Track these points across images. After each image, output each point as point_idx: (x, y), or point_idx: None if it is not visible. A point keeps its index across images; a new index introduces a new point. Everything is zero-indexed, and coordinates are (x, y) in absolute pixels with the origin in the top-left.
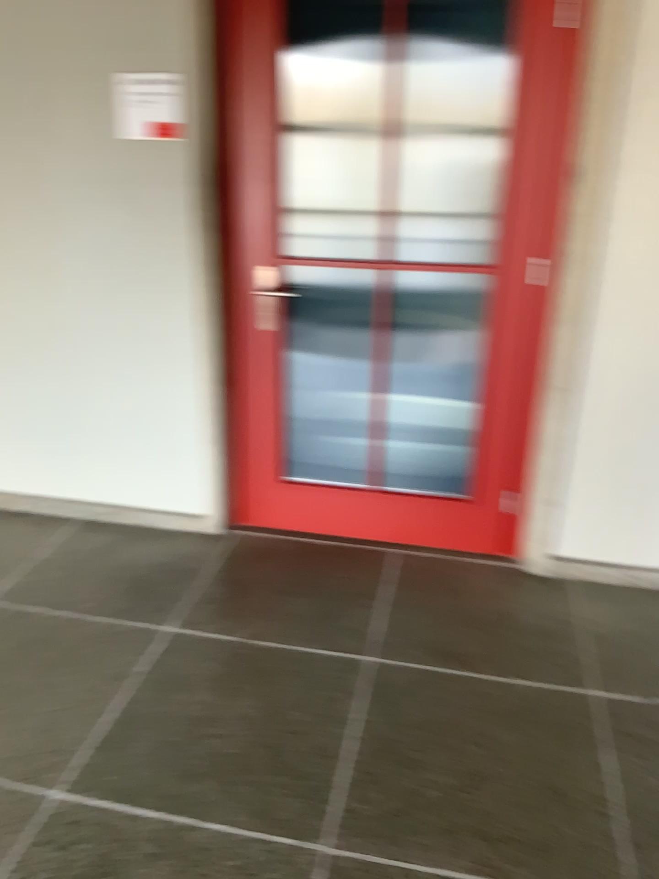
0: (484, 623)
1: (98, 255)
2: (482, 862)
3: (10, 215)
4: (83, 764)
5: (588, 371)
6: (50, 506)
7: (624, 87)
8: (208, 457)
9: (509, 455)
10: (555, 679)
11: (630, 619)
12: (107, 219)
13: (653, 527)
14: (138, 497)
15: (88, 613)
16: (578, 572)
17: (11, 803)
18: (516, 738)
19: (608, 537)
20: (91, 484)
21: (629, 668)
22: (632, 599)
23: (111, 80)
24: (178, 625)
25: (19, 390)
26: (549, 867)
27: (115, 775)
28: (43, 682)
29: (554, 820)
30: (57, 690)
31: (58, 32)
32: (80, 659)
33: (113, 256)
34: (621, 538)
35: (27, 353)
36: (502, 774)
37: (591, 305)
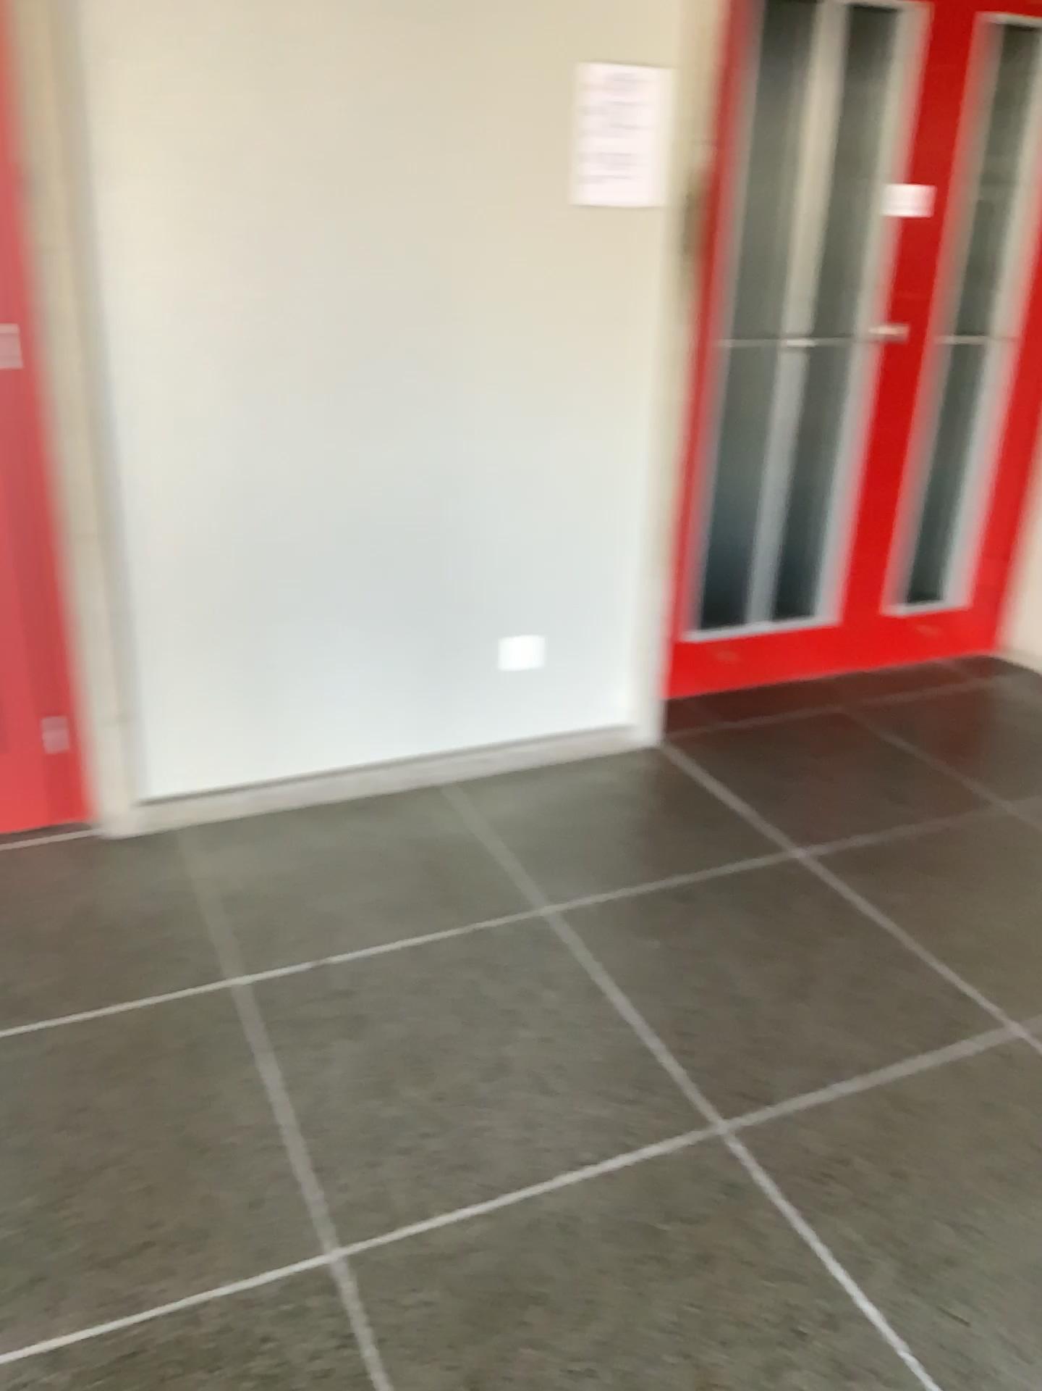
0: (48, 938)
1: None
2: (99, 1301)
3: None
4: None
5: (124, 500)
6: None
7: (69, 33)
8: None
9: (33, 657)
10: (175, 981)
11: (271, 859)
12: None
13: (277, 717)
14: None
15: None
16: (187, 813)
17: None
18: (126, 1092)
19: (218, 749)
20: None
21: (279, 928)
22: (269, 829)
23: None
24: None
25: None
26: (204, 1255)
27: None
28: None
29: (203, 1185)
30: None
31: None
32: None
33: None
34: (236, 746)
35: None
36: (113, 1155)
37: (103, 395)
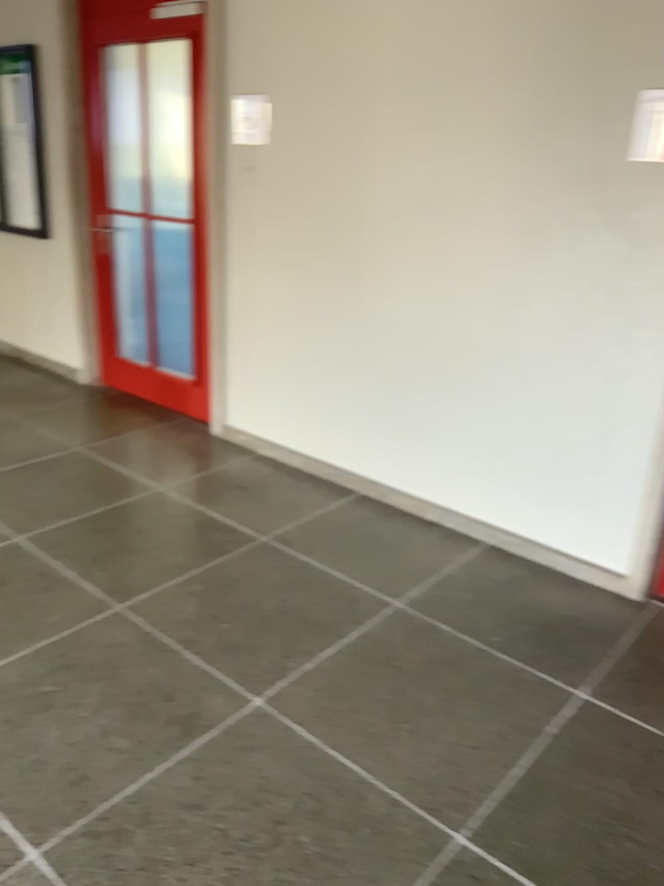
0: None
1: (573, 281)
2: None
3: (492, 234)
4: (490, 816)
5: None
6: (462, 523)
7: None
8: (646, 514)
9: None
10: None
11: None
12: (593, 245)
13: None
14: (554, 536)
15: (497, 648)
16: None
17: (418, 828)
18: None
19: None
20: (506, 511)
21: None
22: None
23: (634, 99)
24: (592, 693)
25: (459, 405)
26: None
27: (524, 844)
28: (452, 709)
29: None
30: (465, 723)
31: (587, 50)
32: (489, 697)
33: (590, 284)
34: None
35: (474, 370)
36: None
37: None
